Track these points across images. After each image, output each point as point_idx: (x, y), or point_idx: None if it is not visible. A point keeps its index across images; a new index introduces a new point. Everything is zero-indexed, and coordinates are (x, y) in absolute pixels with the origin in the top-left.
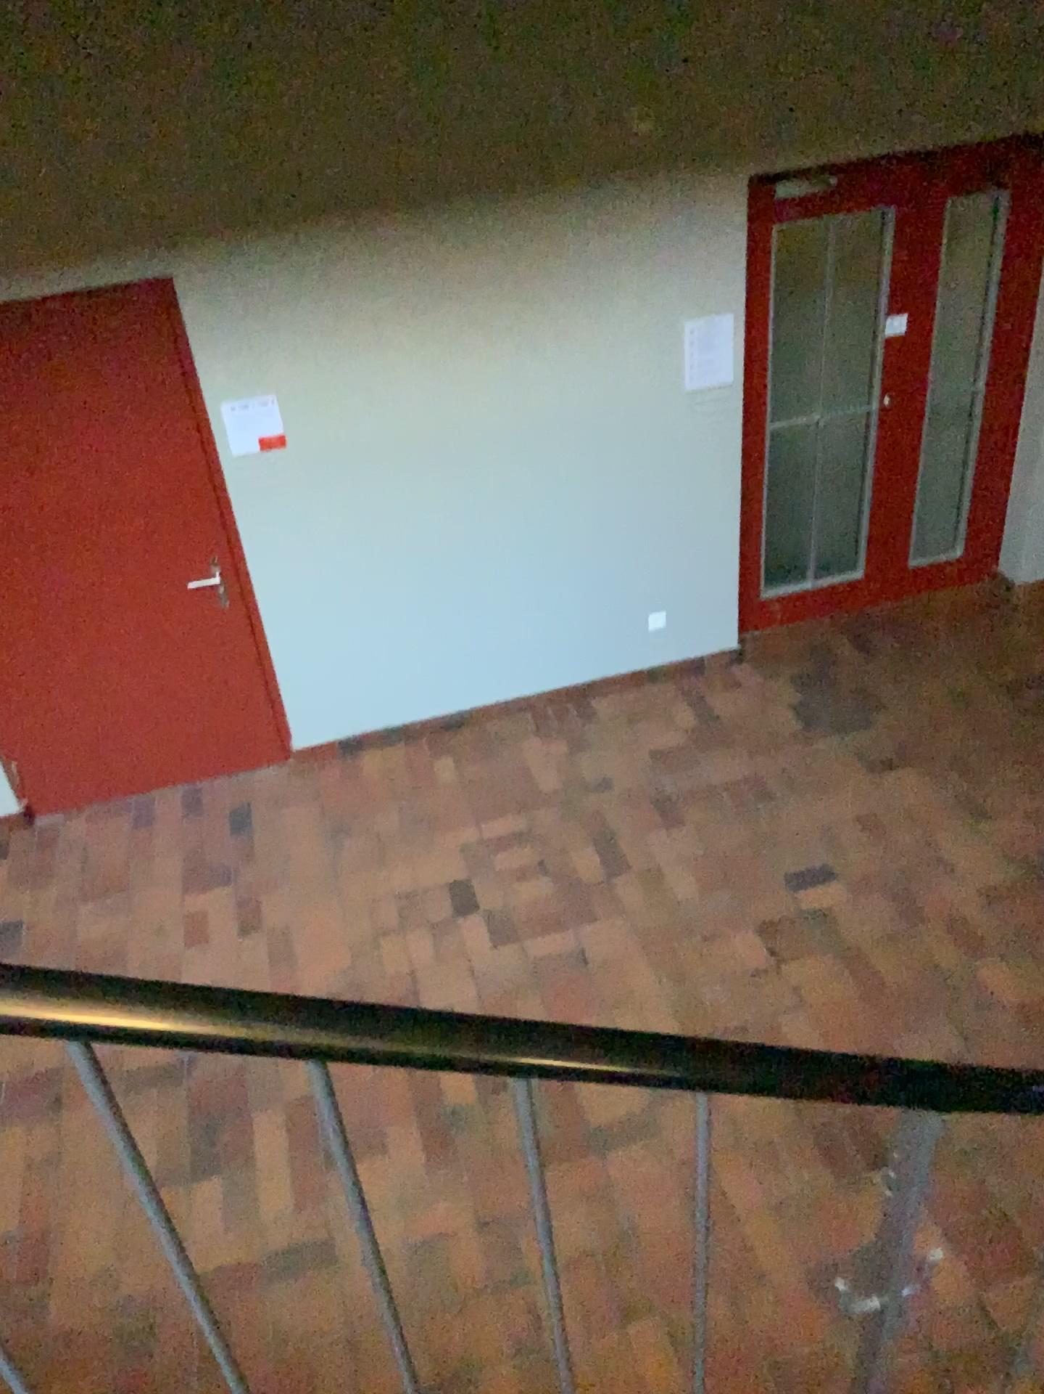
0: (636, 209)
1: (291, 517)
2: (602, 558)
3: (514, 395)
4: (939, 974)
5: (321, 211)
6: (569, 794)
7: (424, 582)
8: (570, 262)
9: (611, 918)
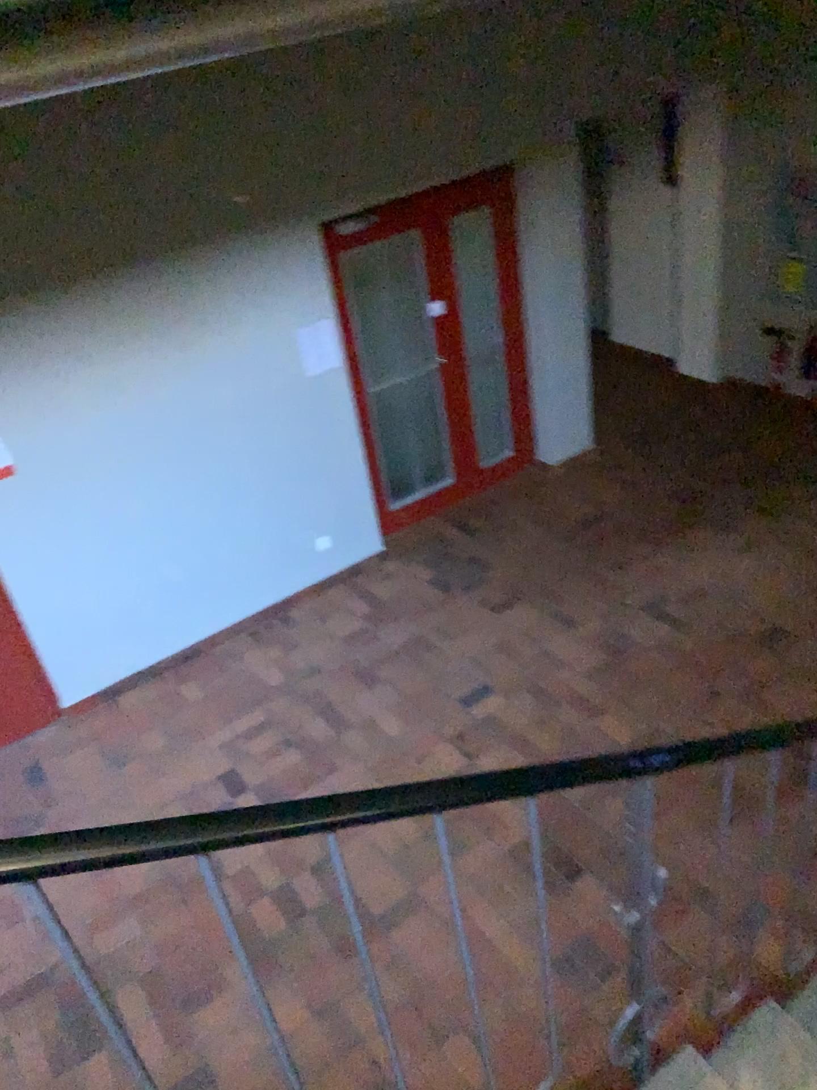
0: (243, 258)
1: (25, 528)
2: (269, 509)
3: (181, 404)
4: (574, 740)
5: (8, 294)
6: (287, 686)
7: (140, 555)
8: (204, 302)
9: (343, 767)
